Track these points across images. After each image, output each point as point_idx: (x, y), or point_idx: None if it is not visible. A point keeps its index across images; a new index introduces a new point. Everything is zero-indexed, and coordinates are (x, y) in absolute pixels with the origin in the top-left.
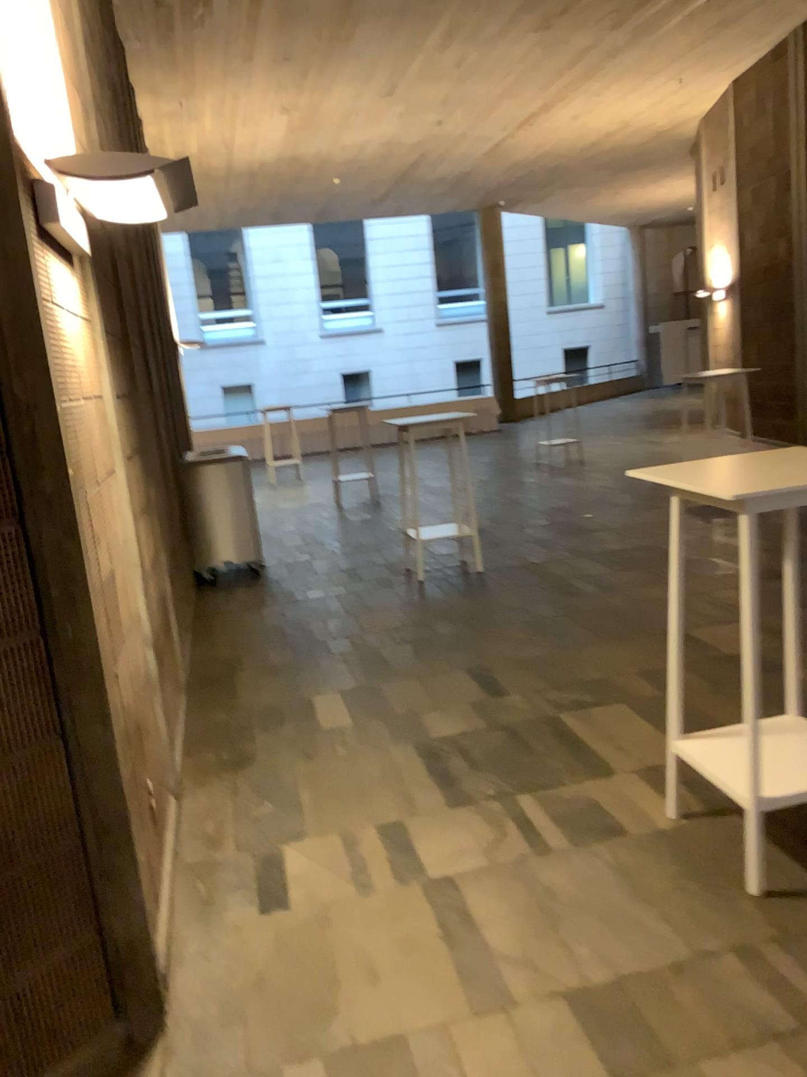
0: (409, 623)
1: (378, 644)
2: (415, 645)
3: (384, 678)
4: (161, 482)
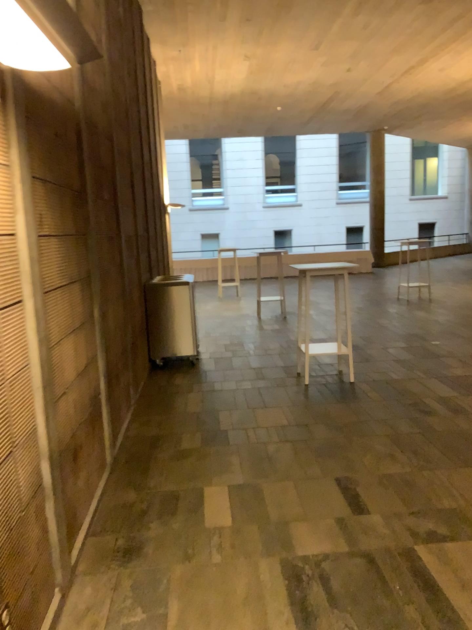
0: (293, 427)
1: (265, 445)
2: (295, 450)
3: (265, 482)
4: (115, 301)
